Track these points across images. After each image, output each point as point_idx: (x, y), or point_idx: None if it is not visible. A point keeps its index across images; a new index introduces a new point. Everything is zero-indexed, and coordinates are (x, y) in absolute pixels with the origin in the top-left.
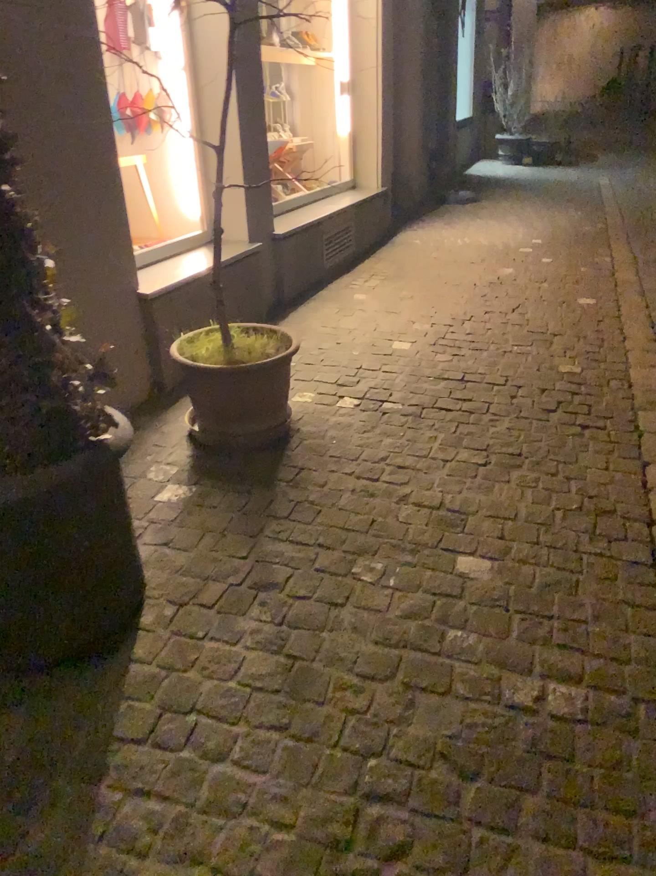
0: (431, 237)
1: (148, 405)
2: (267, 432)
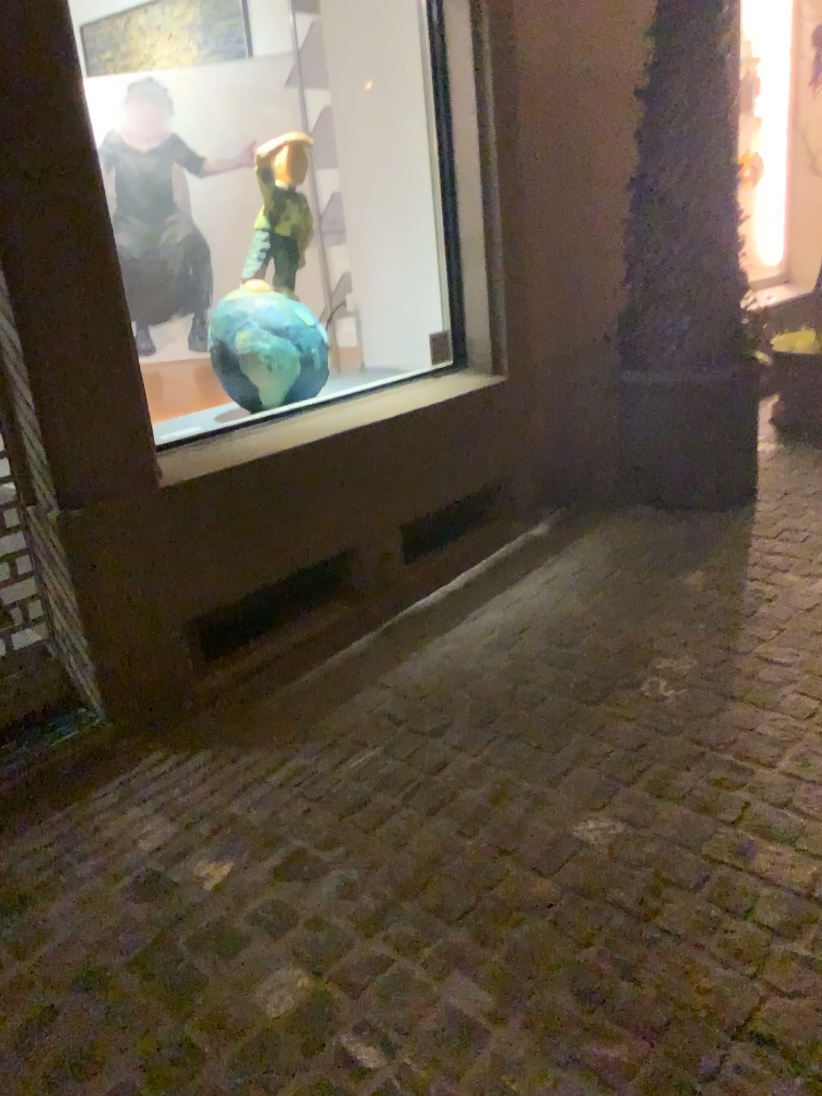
0: None
1: None
2: None
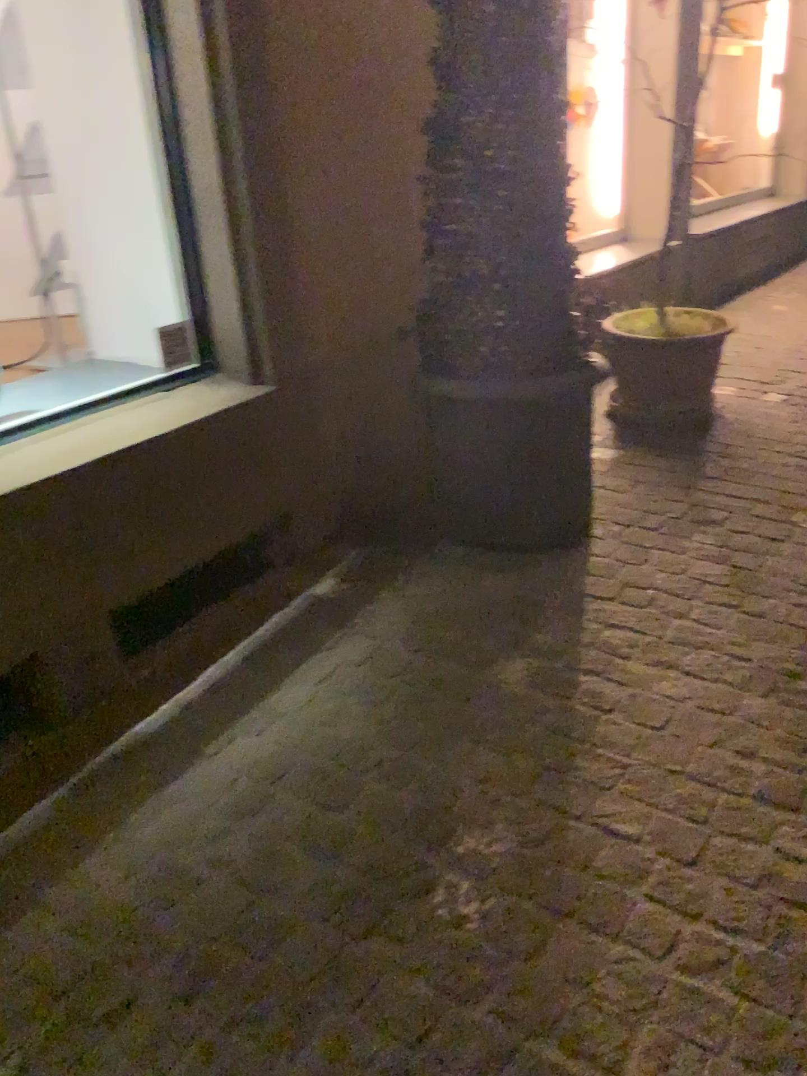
0: None
1: None
2: (691, 412)
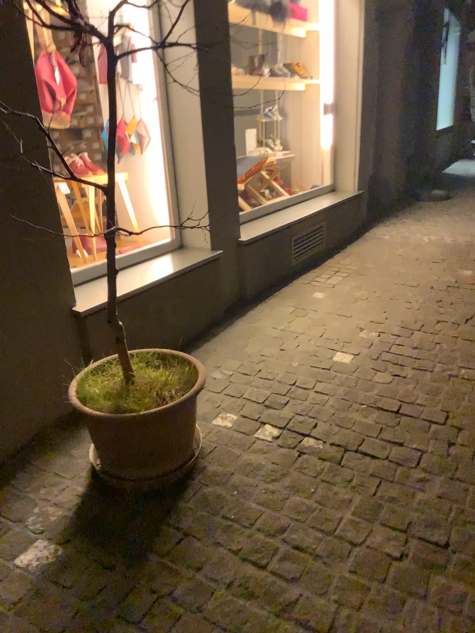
0: (399, 235)
1: (75, 417)
2: (164, 475)
